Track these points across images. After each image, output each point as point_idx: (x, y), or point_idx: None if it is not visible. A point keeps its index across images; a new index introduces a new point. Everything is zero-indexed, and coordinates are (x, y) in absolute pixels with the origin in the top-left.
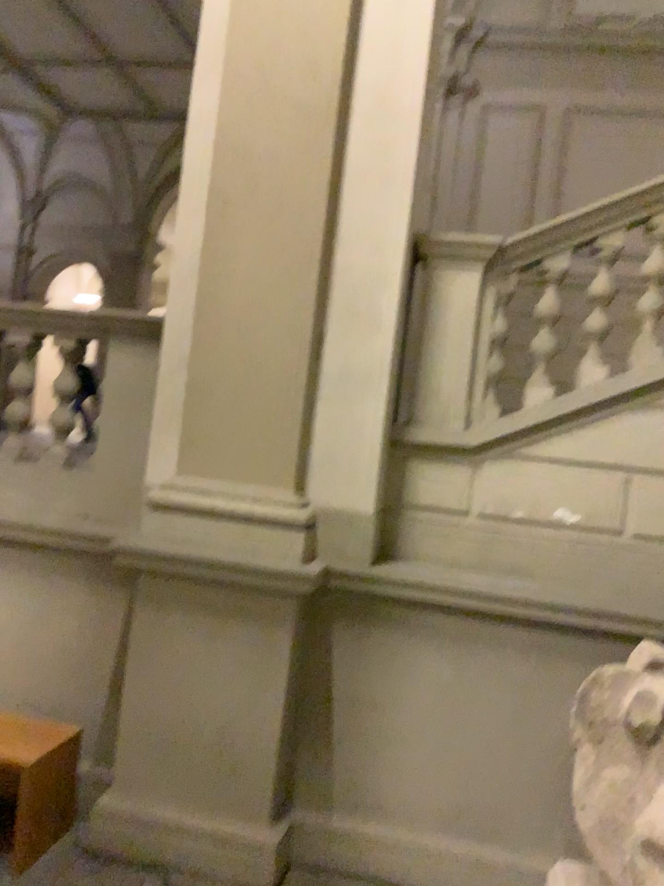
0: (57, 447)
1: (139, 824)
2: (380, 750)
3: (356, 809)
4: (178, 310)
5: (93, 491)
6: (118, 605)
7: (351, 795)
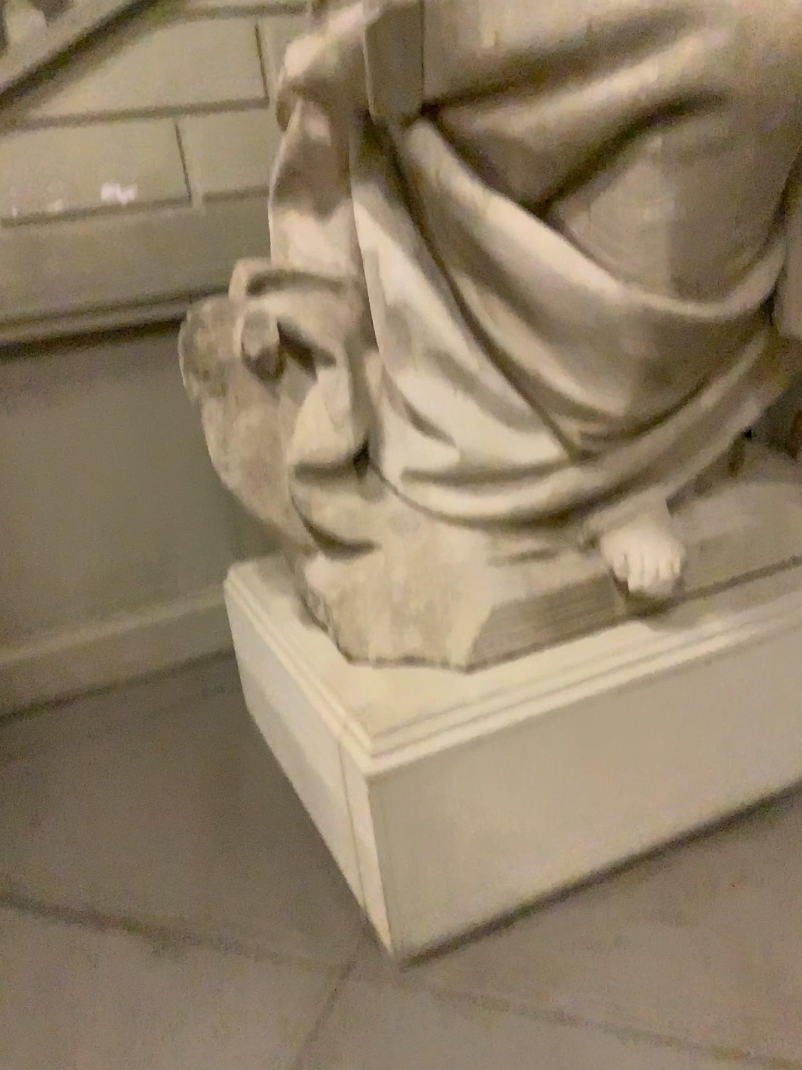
0: None
1: None
2: None
3: None
4: None
5: None
6: None
7: None
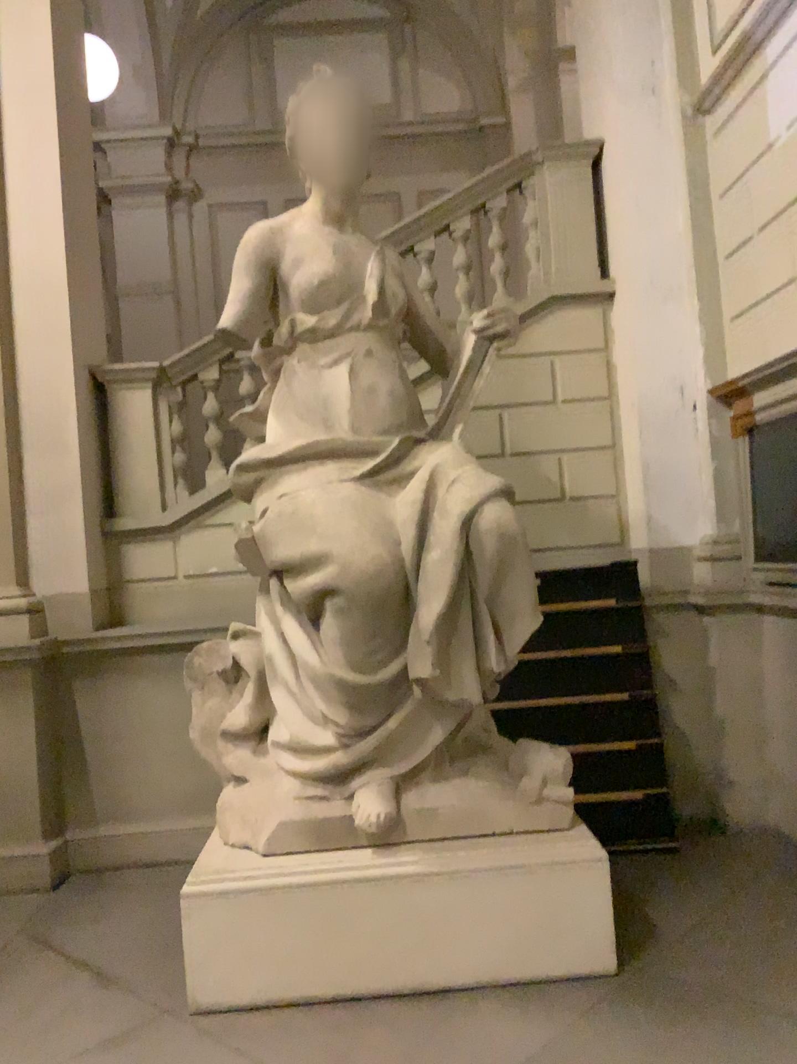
0: None
1: None
2: (126, 767)
3: (115, 816)
4: None
5: None
6: None
7: (110, 806)
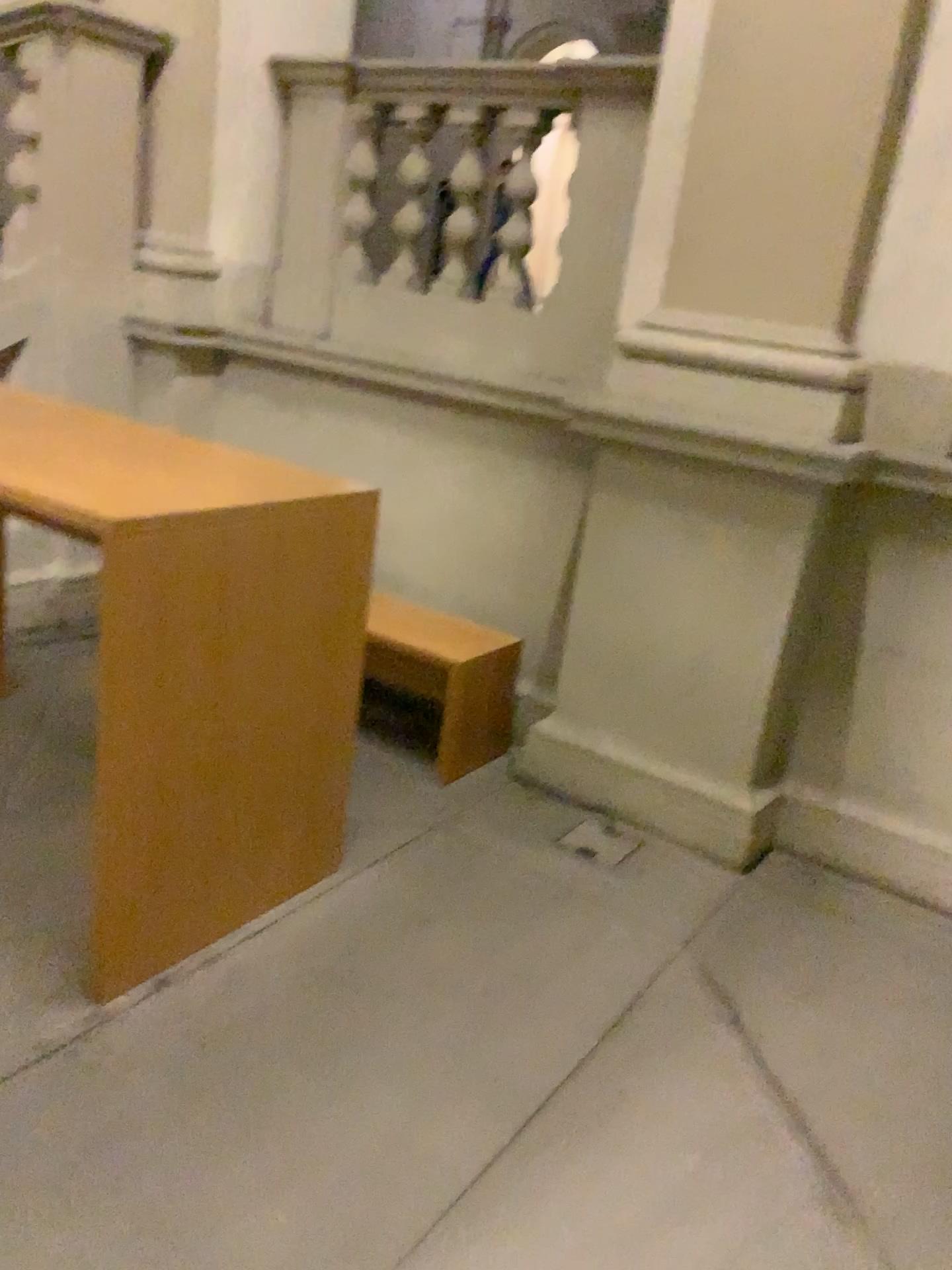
0: (508, 273)
1: (583, 757)
2: (923, 723)
3: (874, 794)
4: (685, 46)
5: (550, 334)
6: (576, 489)
7: (871, 775)
